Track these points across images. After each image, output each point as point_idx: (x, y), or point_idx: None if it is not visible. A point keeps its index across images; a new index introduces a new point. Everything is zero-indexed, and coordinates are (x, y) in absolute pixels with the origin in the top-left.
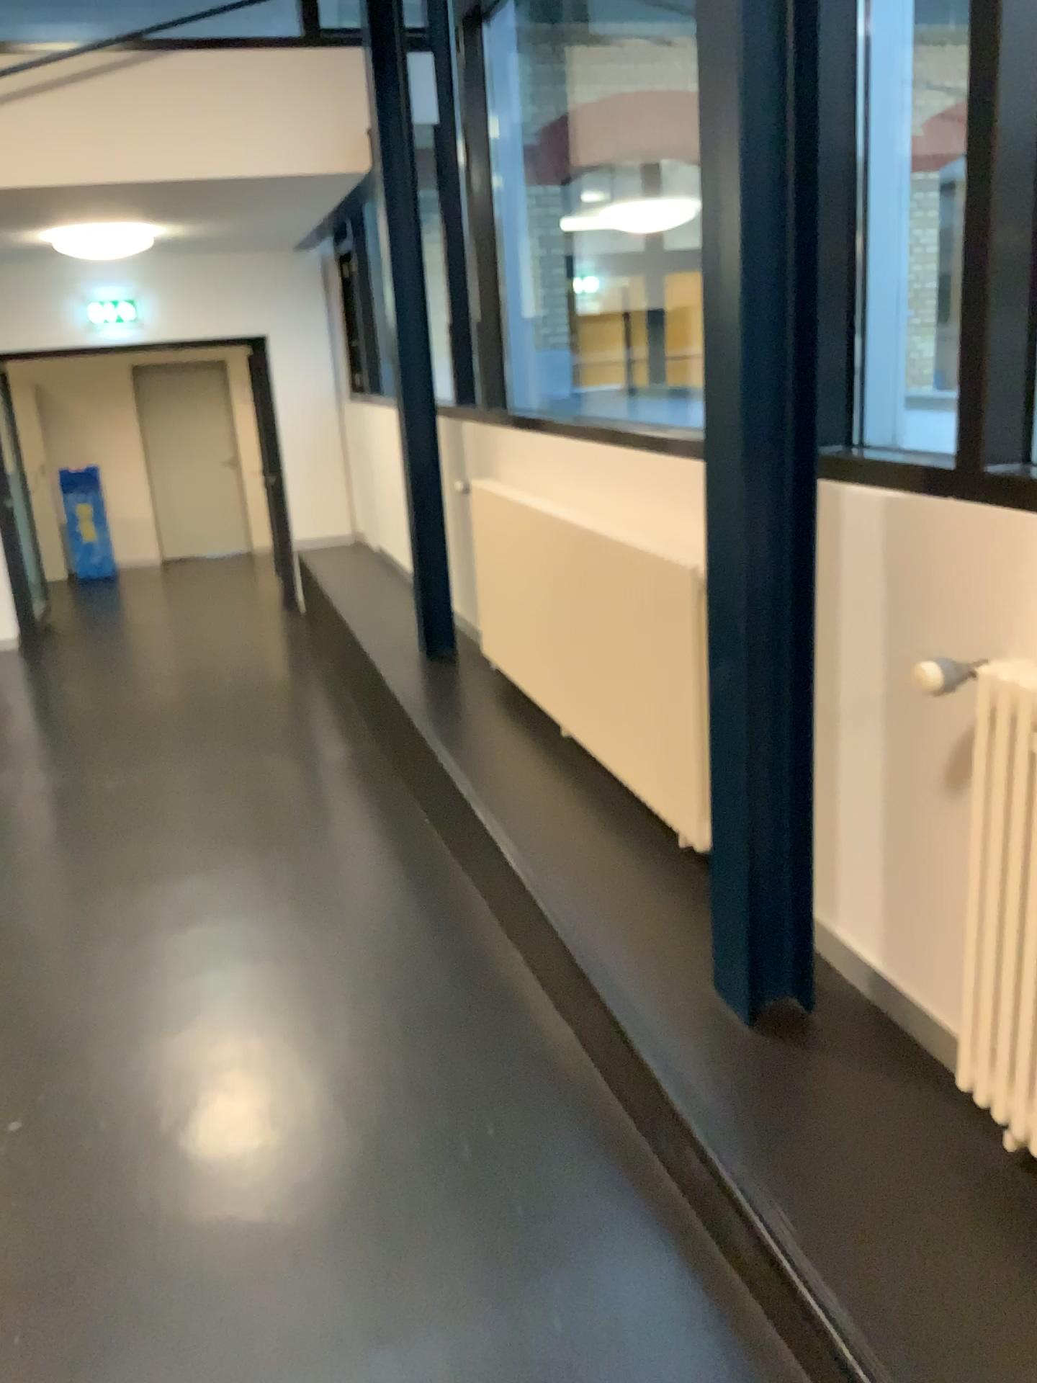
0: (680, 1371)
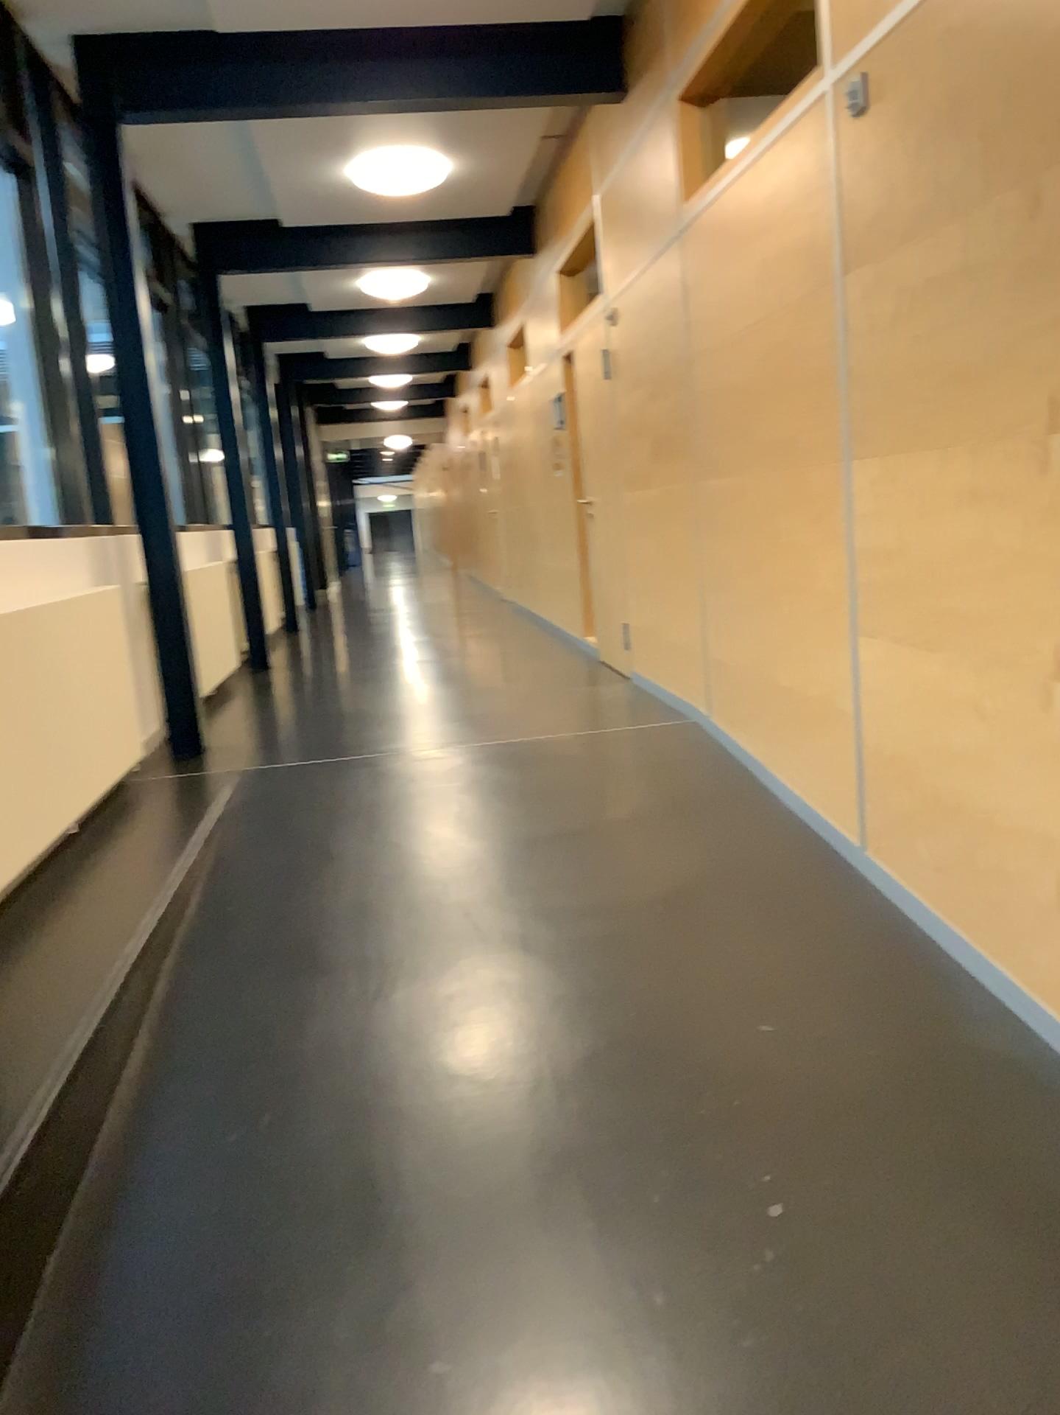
0: (227, 972)
